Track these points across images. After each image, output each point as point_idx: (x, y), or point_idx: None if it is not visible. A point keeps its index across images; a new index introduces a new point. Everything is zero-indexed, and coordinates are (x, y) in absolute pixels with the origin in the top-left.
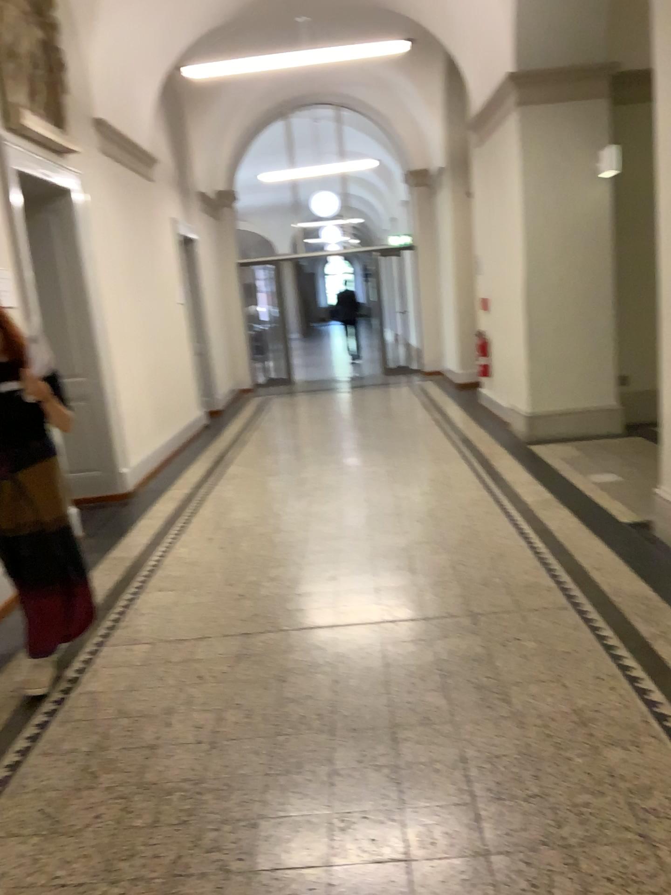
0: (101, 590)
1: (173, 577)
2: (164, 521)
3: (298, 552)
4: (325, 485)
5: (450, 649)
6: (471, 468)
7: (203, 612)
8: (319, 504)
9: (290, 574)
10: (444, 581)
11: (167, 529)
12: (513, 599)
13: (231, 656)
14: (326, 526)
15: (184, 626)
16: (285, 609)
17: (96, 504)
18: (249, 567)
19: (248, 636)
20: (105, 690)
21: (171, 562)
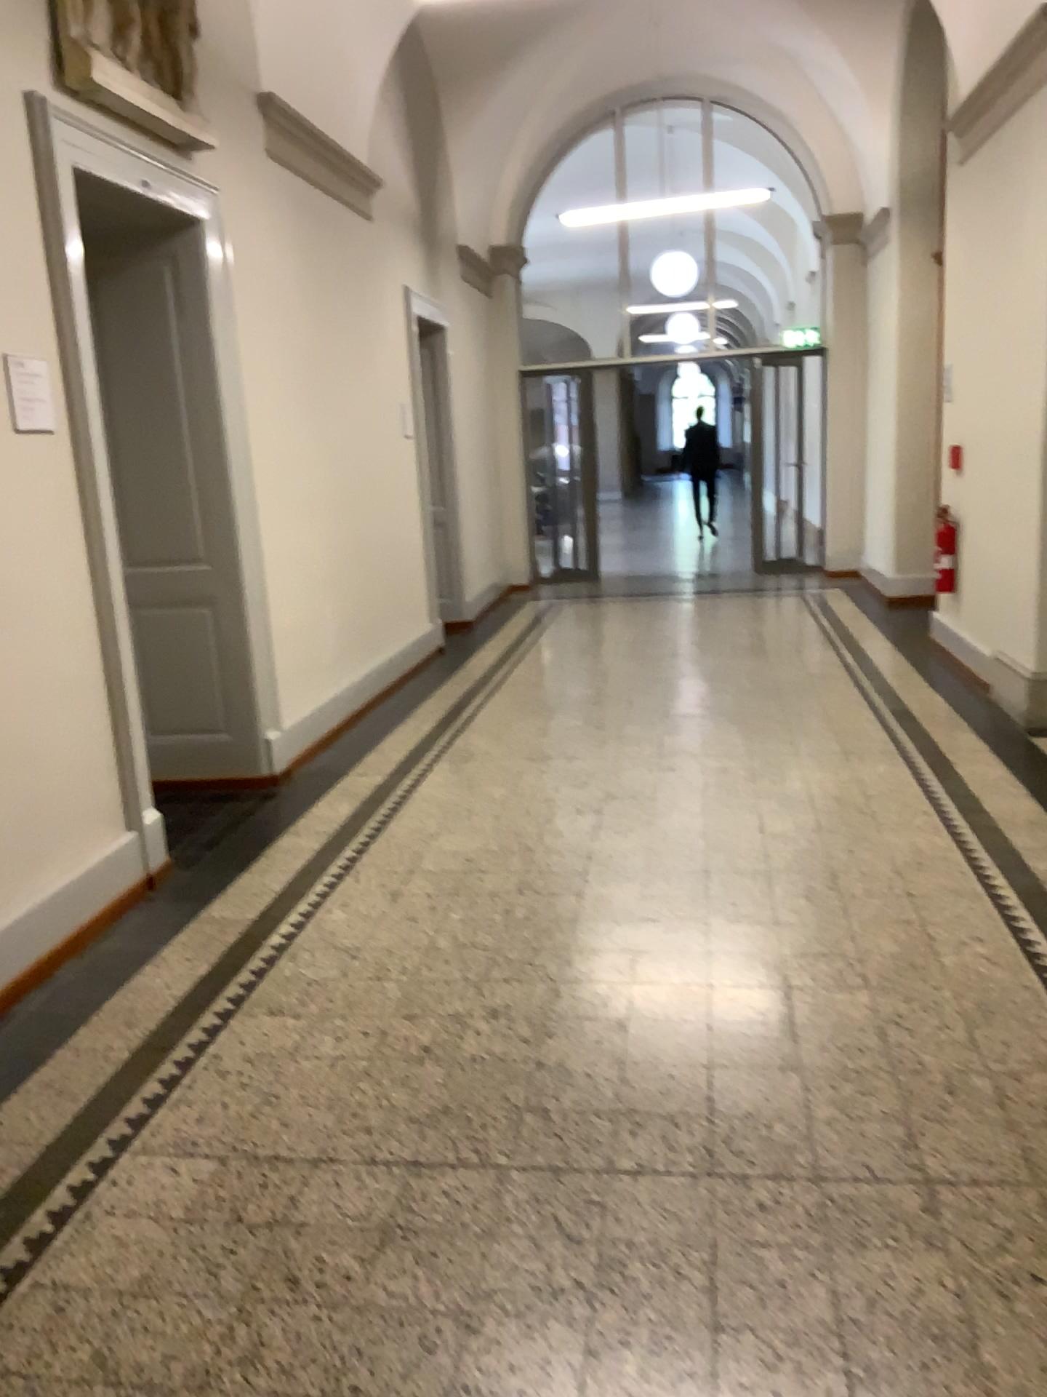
0: (165, 996)
1: (307, 981)
2: (323, 842)
3: (558, 949)
4: (630, 792)
5: (873, 1288)
6: (918, 781)
7: (341, 1085)
8: (614, 834)
9: (534, 1004)
10: (859, 1068)
11: (324, 862)
12: (1021, 1146)
13: (372, 1226)
14: (621, 888)
15: (295, 1119)
16: (510, 1102)
17: (216, 794)
18: (457, 975)
19: (419, 1167)
20: (85, 1289)
21: (313, 941)
